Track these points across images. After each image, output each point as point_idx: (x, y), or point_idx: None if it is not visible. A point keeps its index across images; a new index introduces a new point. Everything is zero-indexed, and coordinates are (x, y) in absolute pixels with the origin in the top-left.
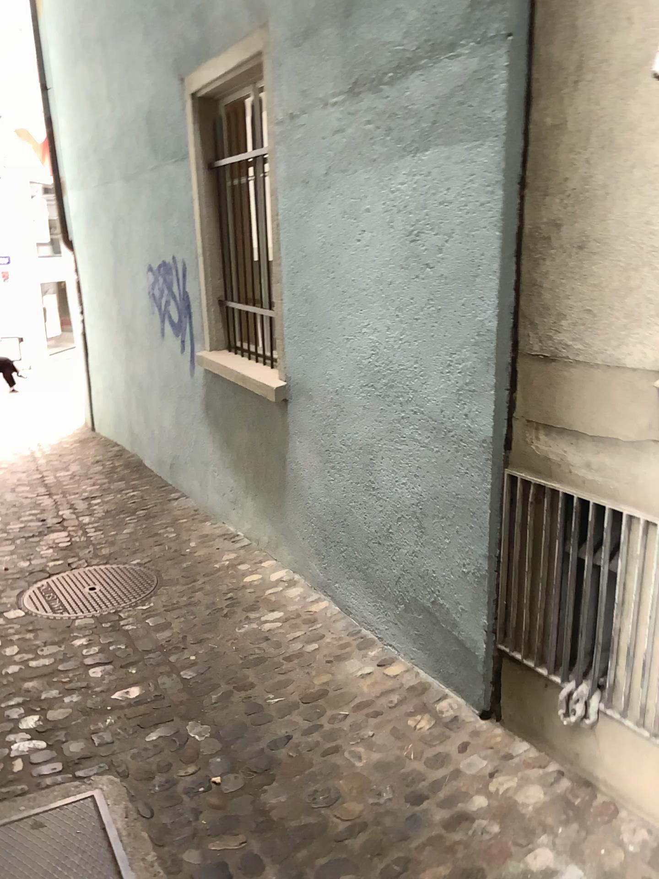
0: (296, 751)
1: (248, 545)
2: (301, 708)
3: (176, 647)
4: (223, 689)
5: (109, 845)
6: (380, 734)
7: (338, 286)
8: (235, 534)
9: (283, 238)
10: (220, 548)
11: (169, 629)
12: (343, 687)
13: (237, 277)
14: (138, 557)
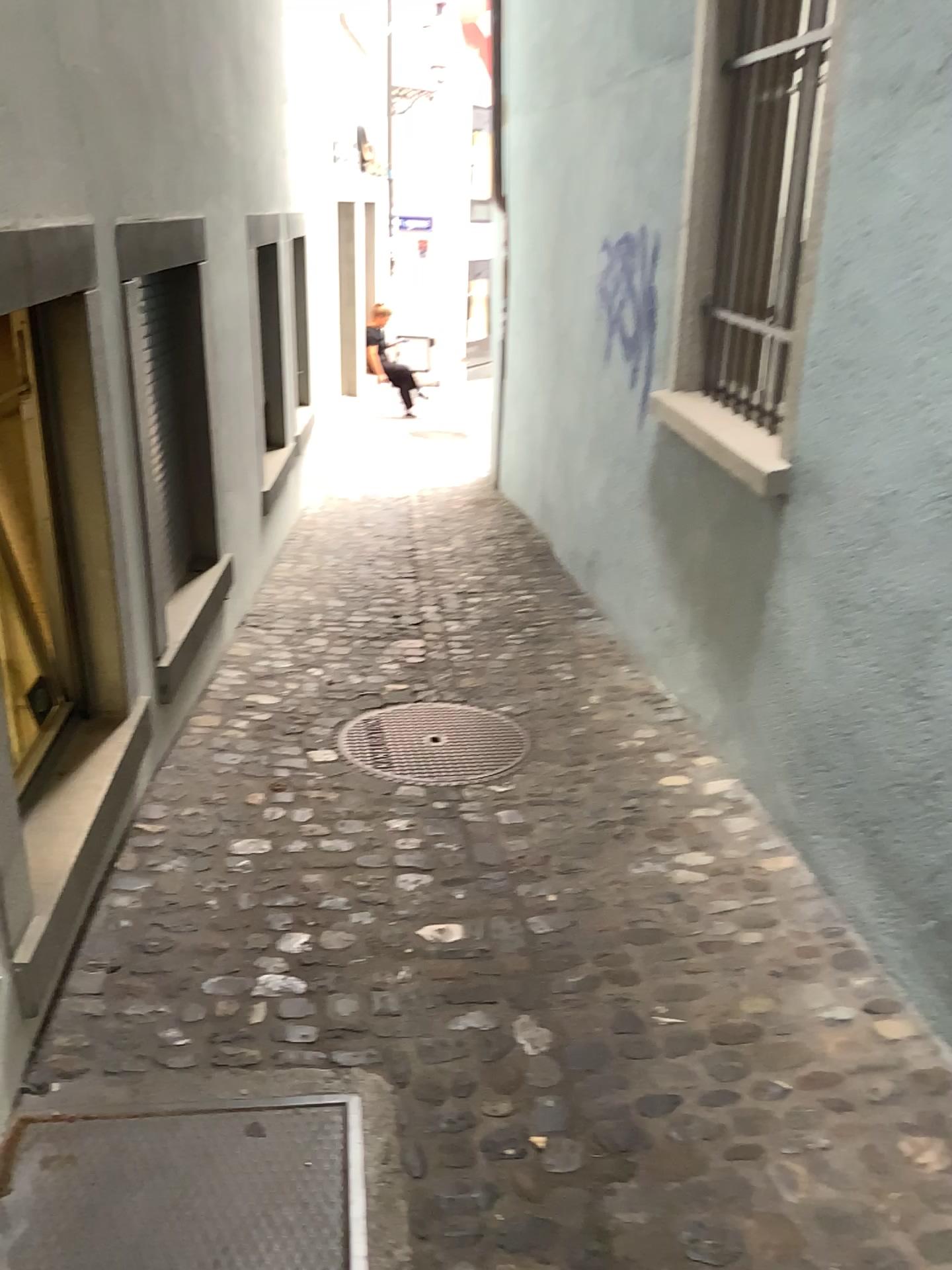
0: (683, 1132)
1: (683, 718)
2: (708, 1051)
3: (531, 874)
4: (586, 971)
5: (346, 1207)
6: (843, 1152)
7: (921, 300)
8: (665, 695)
9: (831, 202)
10: (638, 715)
11: (528, 839)
12: (791, 1033)
13: (739, 271)
14: (510, 704)
